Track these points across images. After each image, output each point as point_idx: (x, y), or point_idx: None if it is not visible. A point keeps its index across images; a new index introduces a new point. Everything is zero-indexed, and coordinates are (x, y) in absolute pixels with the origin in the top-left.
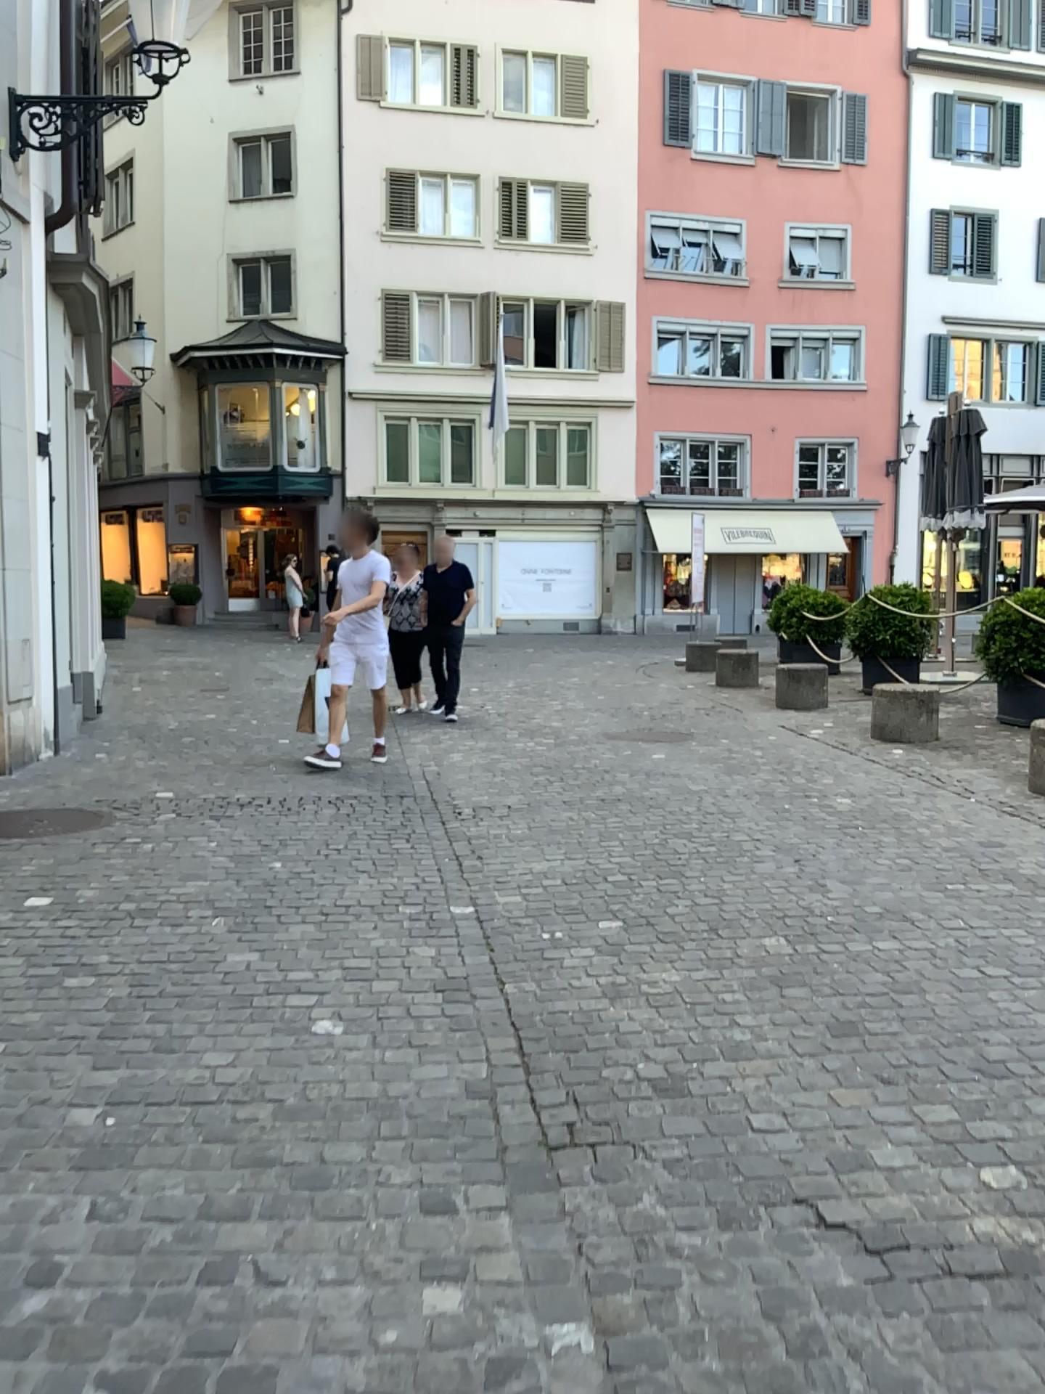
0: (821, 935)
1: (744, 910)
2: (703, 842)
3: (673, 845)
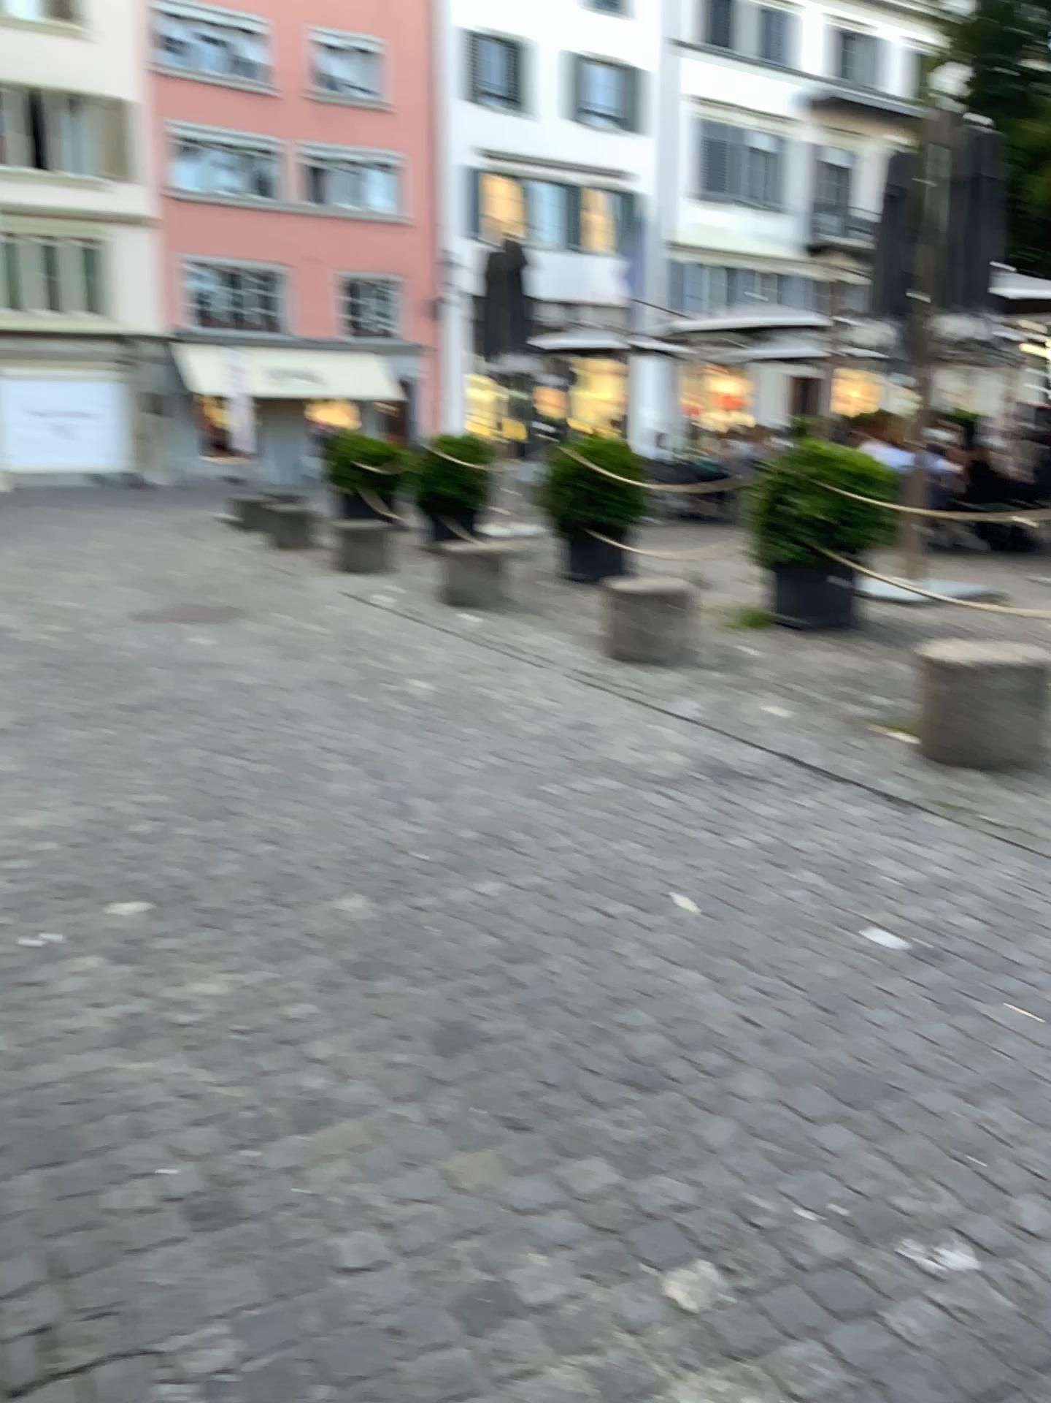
0: (412, 889)
1: (313, 861)
2: (256, 761)
3: (218, 770)
